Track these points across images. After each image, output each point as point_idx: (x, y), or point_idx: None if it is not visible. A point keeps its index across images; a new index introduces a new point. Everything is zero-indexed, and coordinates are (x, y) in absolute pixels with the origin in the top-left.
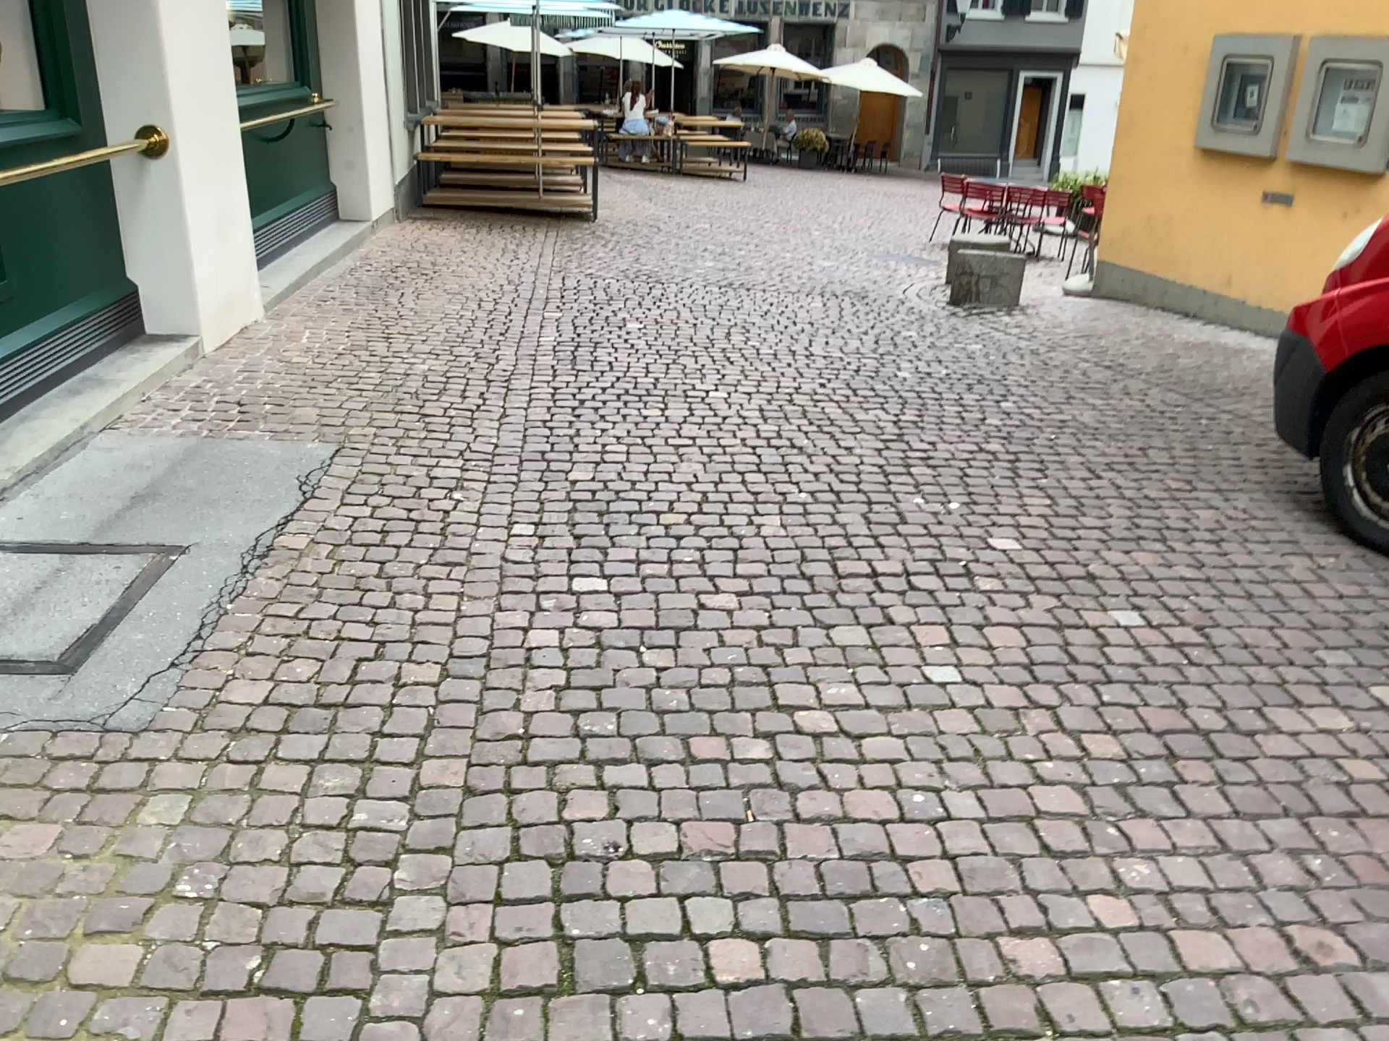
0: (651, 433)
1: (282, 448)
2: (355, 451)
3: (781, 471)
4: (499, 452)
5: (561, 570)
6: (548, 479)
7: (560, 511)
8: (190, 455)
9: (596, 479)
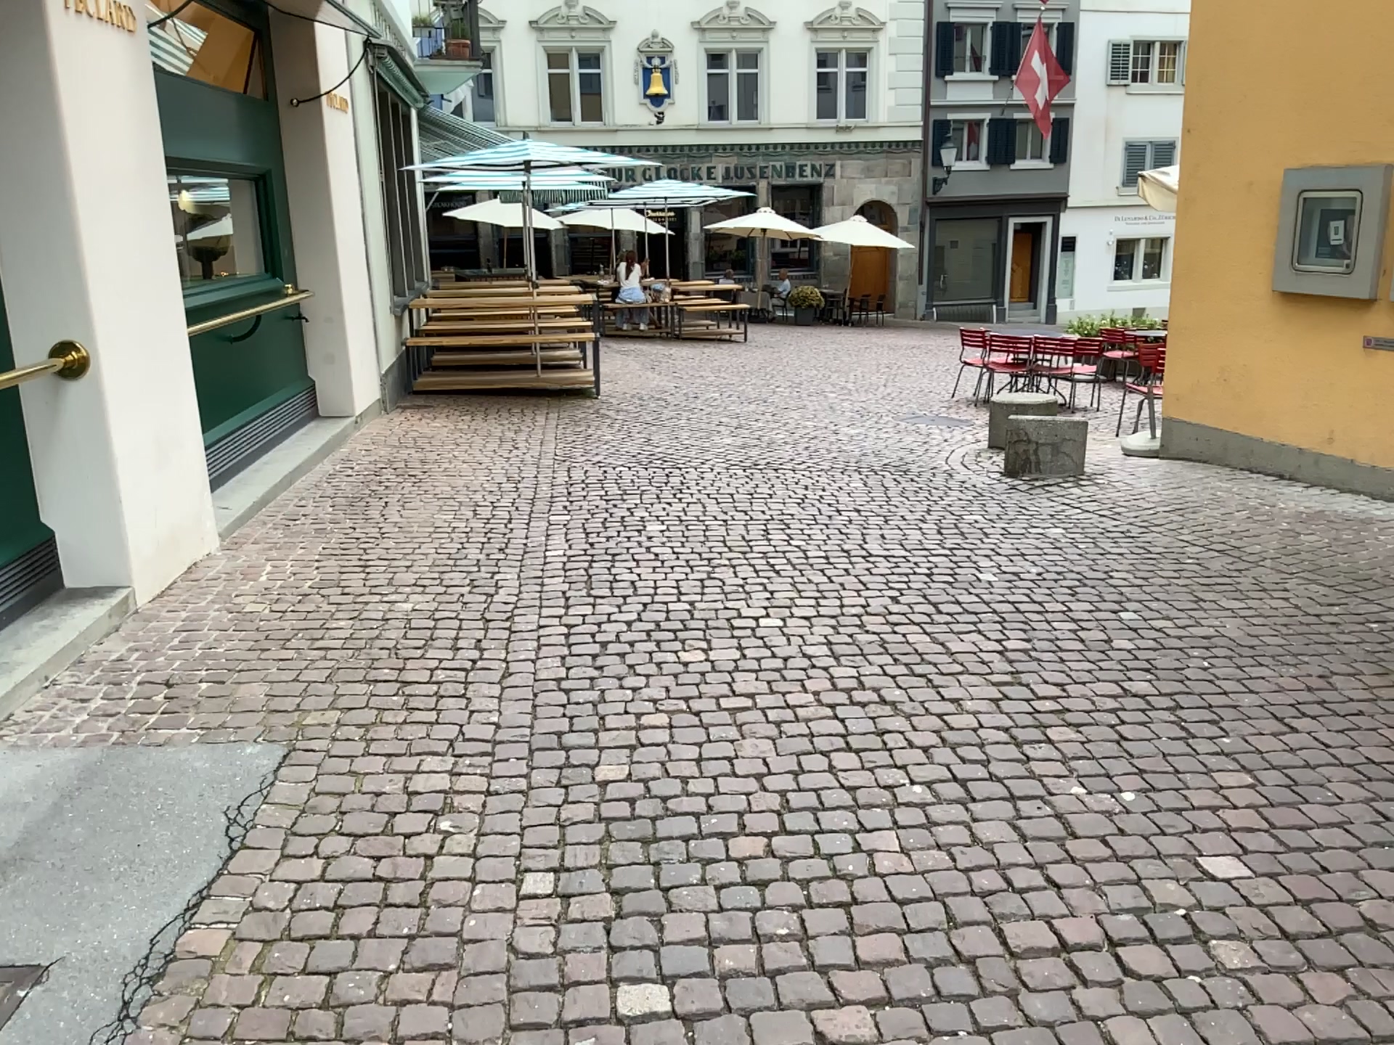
0: (697, 694)
1: (215, 754)
2: (312, 752)
3: (877, 749)
4: (502, 740)
5: (599, 962)
6: (569, 783)
7: (590, 842)
8: (88, 775)
9: (634, 779)
